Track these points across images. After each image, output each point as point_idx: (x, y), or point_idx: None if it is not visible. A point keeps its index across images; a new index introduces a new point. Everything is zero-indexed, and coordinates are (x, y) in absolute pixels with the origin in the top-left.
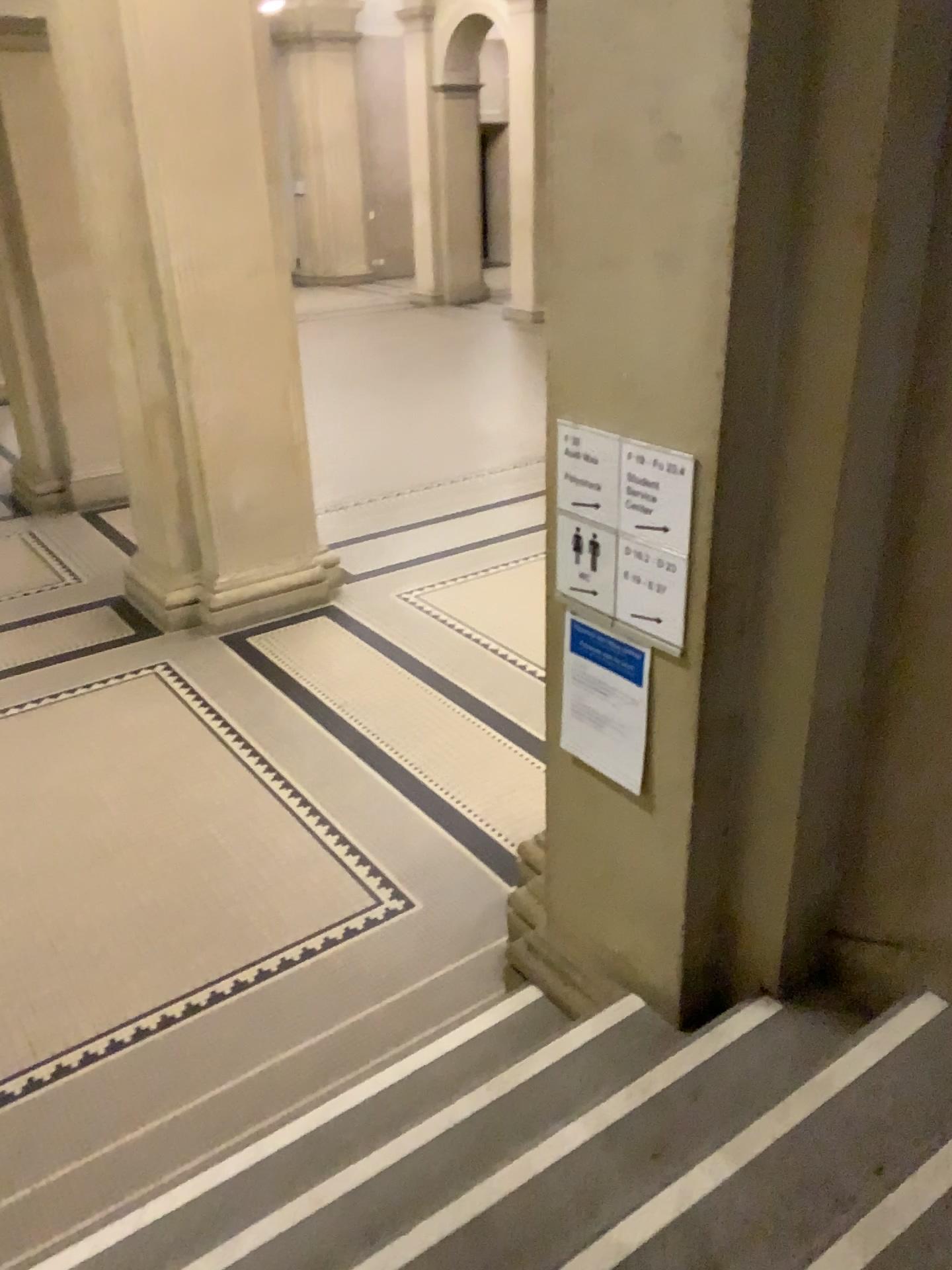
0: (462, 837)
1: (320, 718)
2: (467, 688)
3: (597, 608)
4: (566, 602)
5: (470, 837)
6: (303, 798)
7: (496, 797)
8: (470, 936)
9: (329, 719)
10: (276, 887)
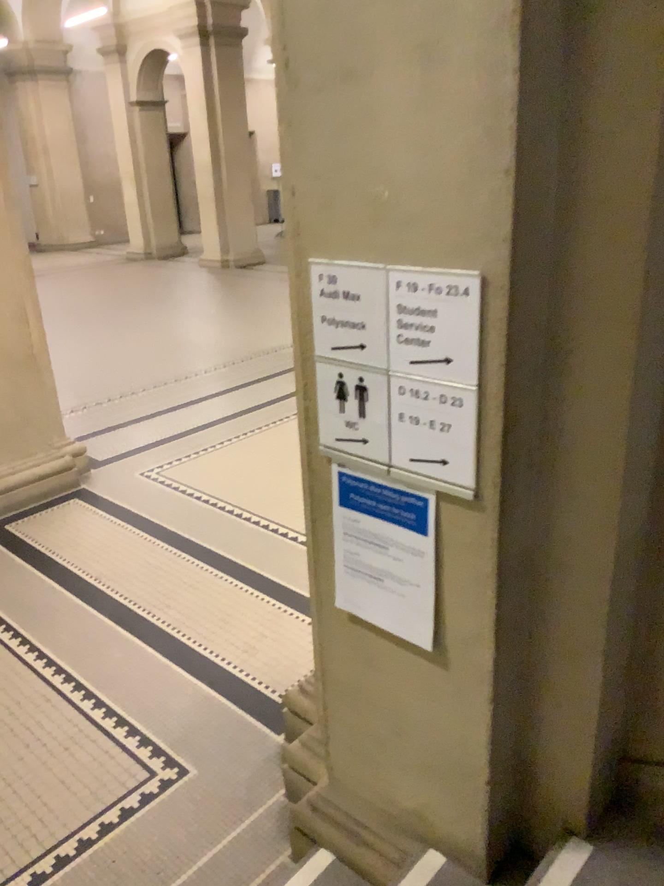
0: (228, 694)
1: (80, 593)
2: (213, 549)
3: (375, 457)
4: (336, 455)
5: (235, 692)
6: (68, 677)
7: (254, 648)
8: (251, 802)
9: (89, 594)
10: (45, 780)
